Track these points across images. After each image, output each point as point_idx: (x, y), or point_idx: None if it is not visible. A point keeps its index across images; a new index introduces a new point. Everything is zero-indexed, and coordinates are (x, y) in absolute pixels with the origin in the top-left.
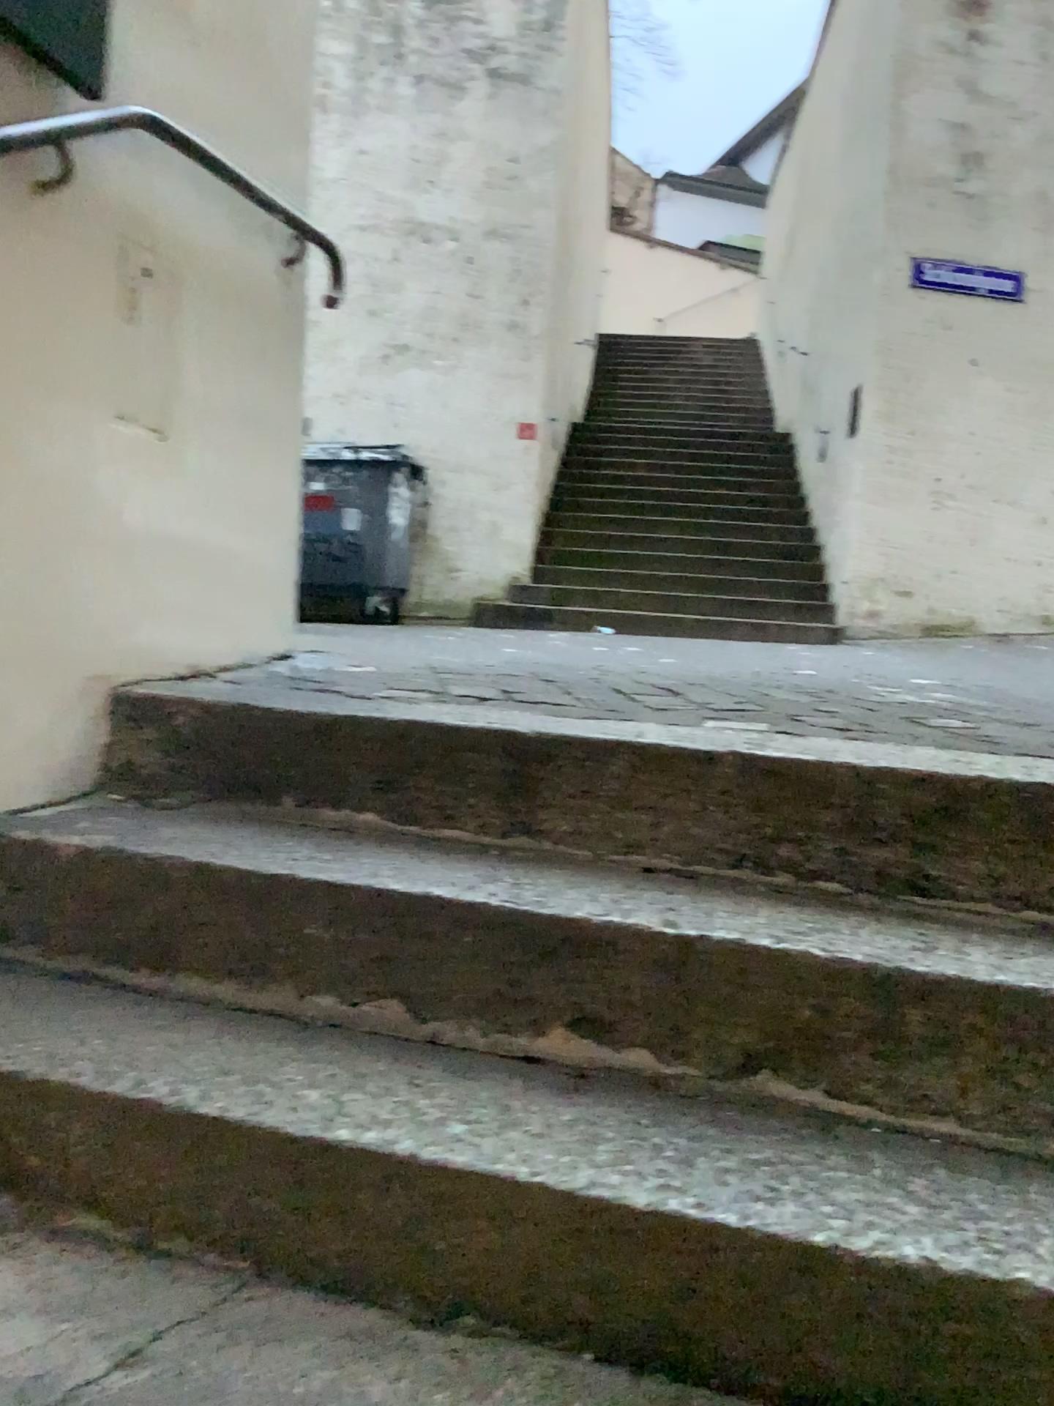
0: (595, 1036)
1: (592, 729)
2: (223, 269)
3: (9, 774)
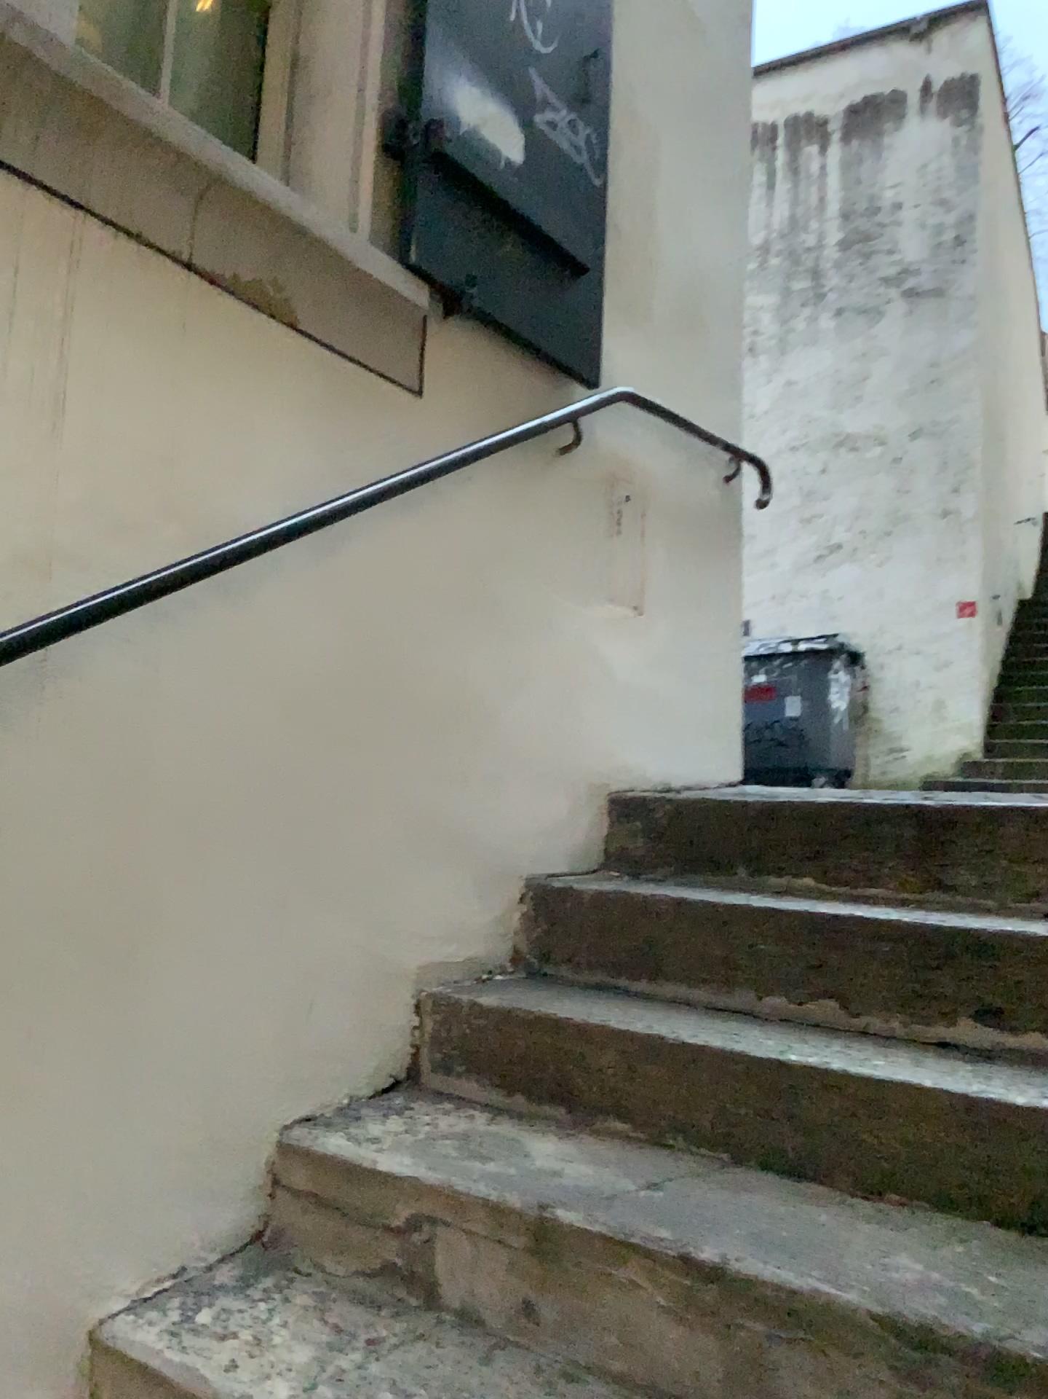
0: (993, 1021)
1: (991, 803)
2: (678, 487)
3: (542, 850)
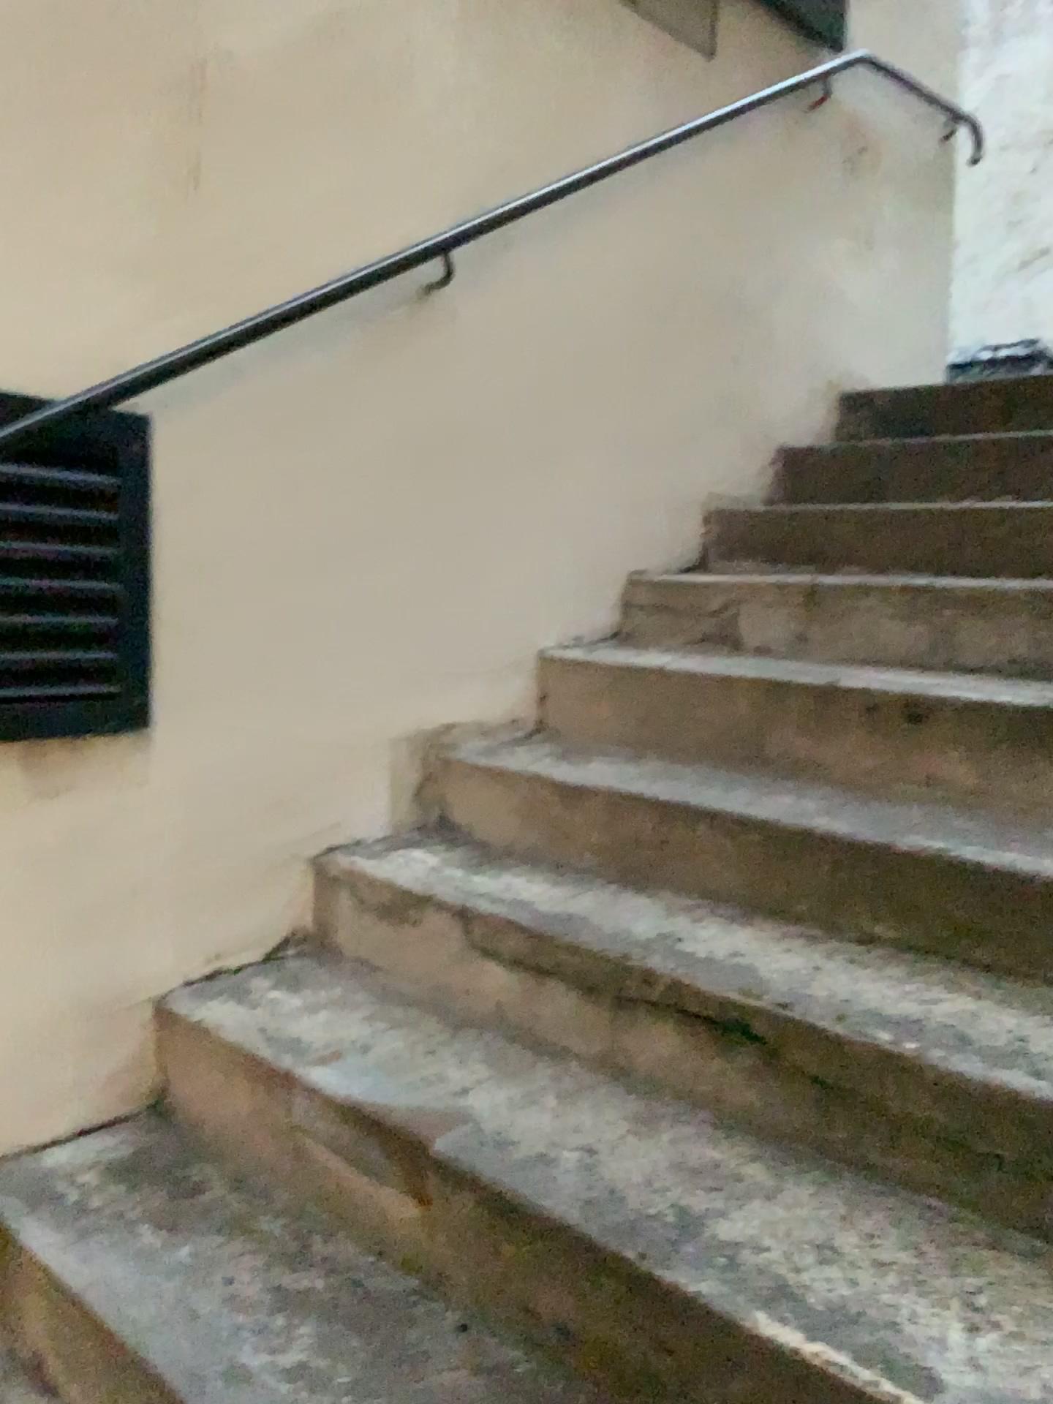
0: None
1: None
2: (901, 146)
3: (788, 426)
